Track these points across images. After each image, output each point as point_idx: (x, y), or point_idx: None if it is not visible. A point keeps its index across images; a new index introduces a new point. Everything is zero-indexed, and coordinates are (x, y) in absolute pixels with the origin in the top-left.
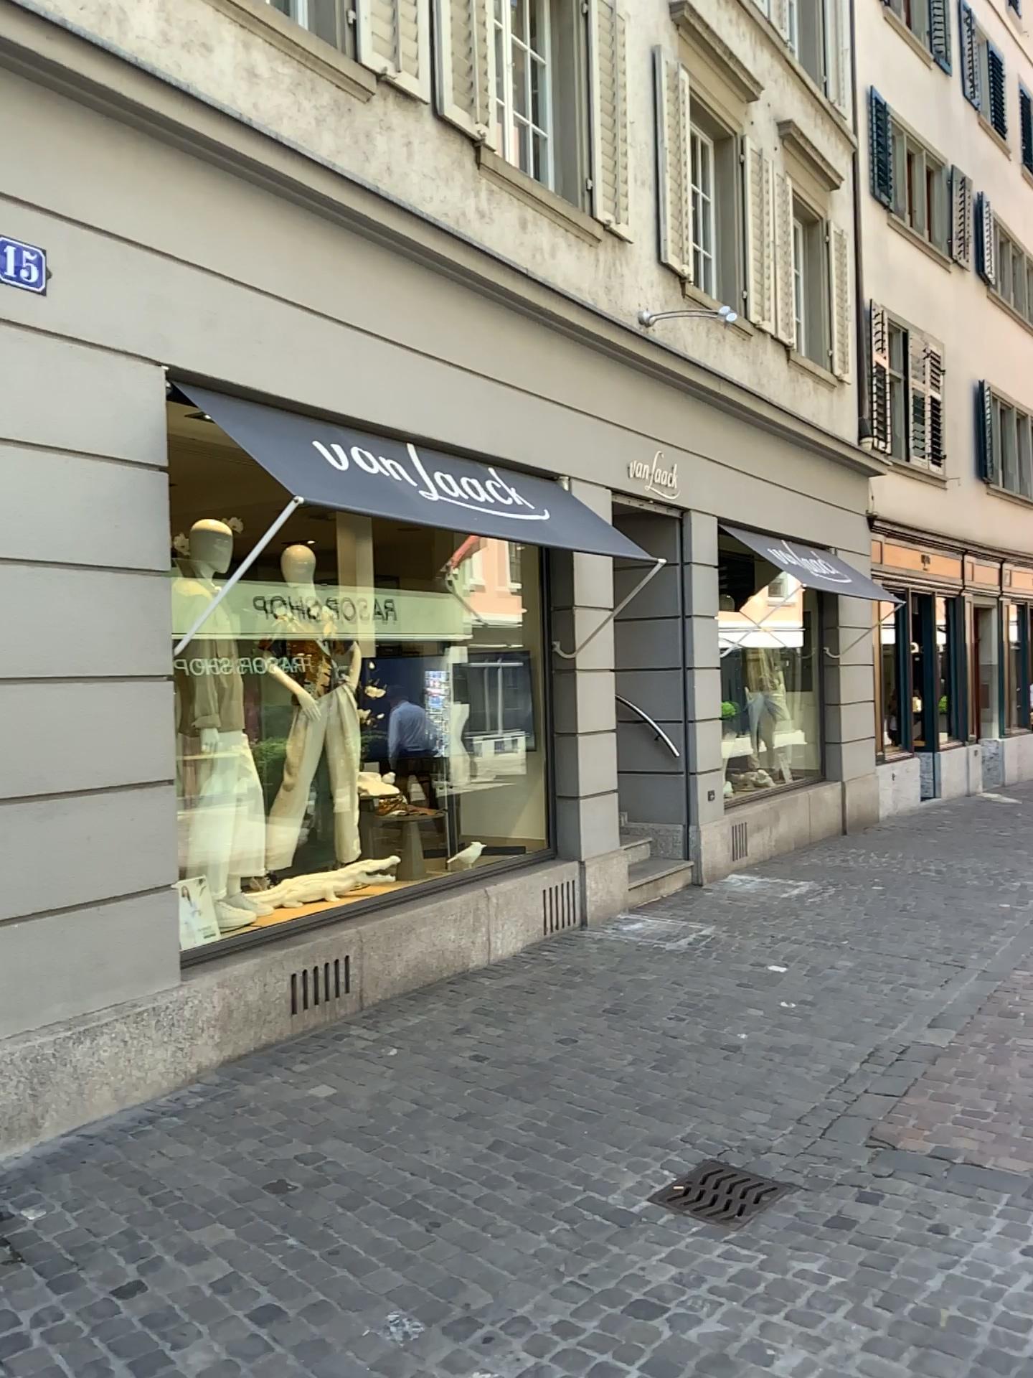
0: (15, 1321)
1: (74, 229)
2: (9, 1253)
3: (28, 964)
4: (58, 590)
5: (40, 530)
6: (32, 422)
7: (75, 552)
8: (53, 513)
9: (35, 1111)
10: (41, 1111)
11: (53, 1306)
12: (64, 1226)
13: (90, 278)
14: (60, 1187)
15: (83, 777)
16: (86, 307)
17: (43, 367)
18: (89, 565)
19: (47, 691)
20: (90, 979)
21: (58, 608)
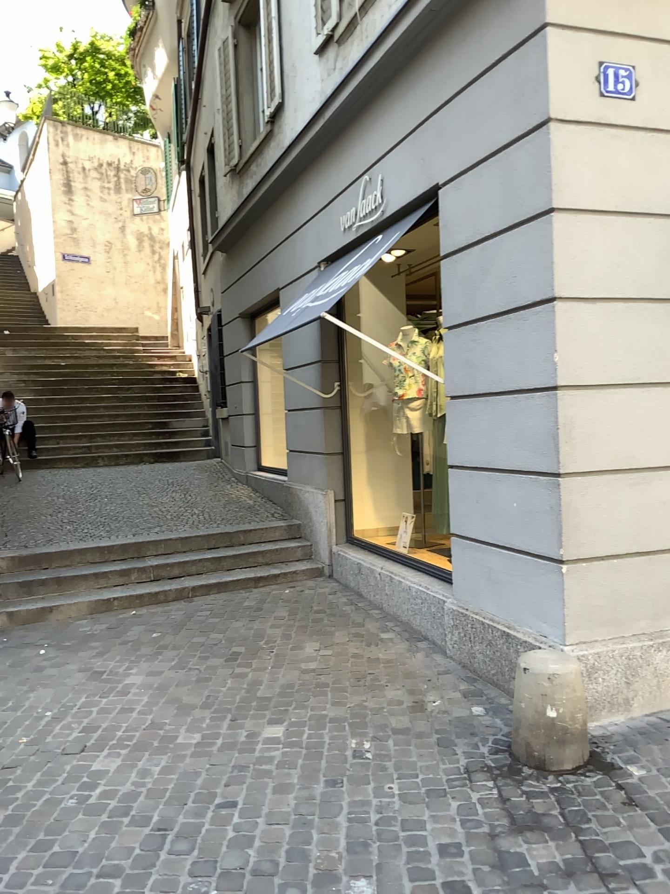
0: (641, 852)
1: (653, 48)
2: (625, 796)
3: (622, 589)
4: (641, 321)
5: (629, 277)
6: (623, 199)
7: (653, 292)
8: (639, 264)
9: (627, 694)
10: (631, 695)
11: (667, 850)
12: (662, 787)
13: (665, 82)
14: (653, 755)
15: (659, 458)
16: (662, 105)
17: (632, 157)
18: (664, 301)
19: (634, 395)
20: (664, 606)
21: (641, 334)
